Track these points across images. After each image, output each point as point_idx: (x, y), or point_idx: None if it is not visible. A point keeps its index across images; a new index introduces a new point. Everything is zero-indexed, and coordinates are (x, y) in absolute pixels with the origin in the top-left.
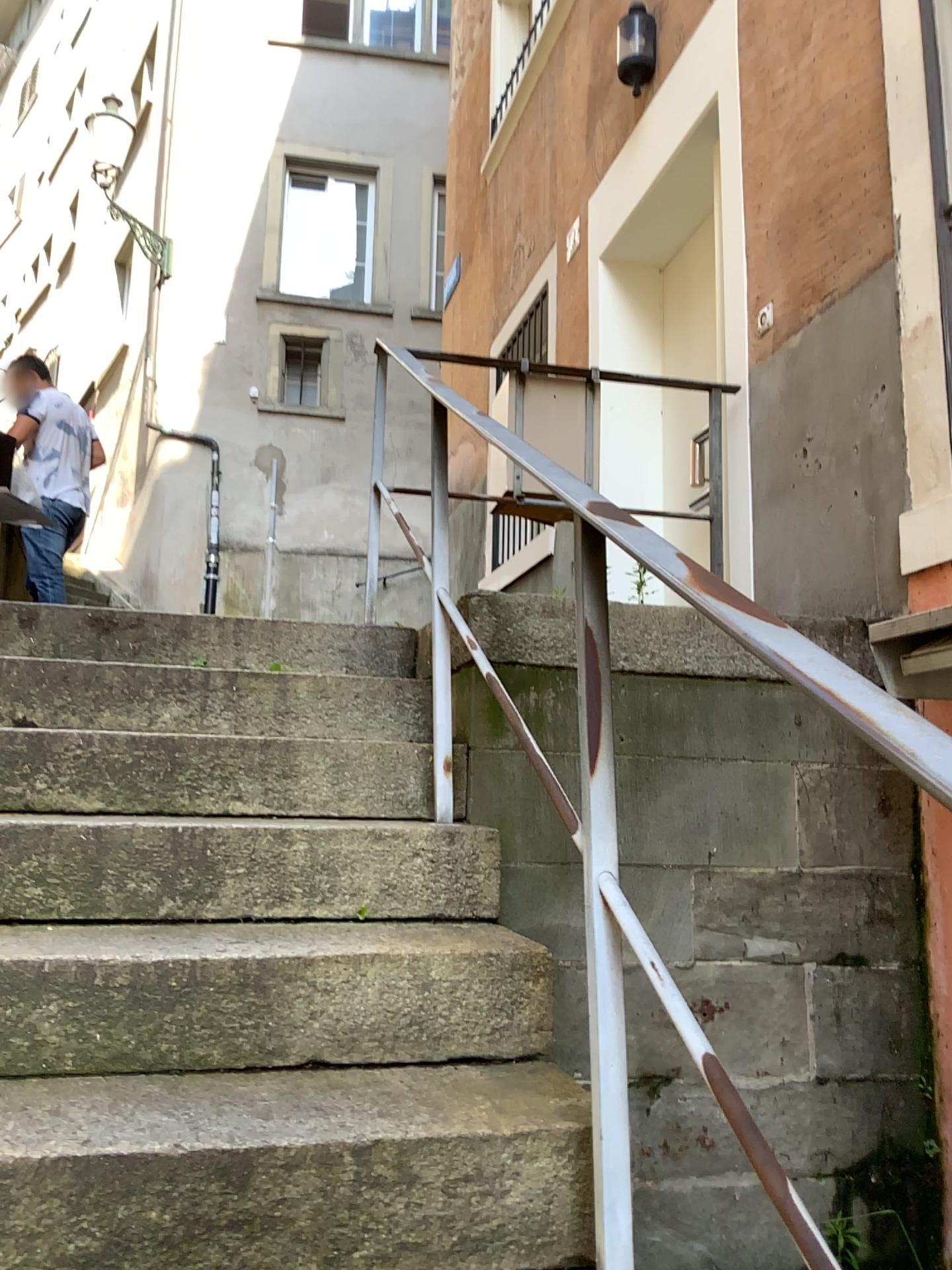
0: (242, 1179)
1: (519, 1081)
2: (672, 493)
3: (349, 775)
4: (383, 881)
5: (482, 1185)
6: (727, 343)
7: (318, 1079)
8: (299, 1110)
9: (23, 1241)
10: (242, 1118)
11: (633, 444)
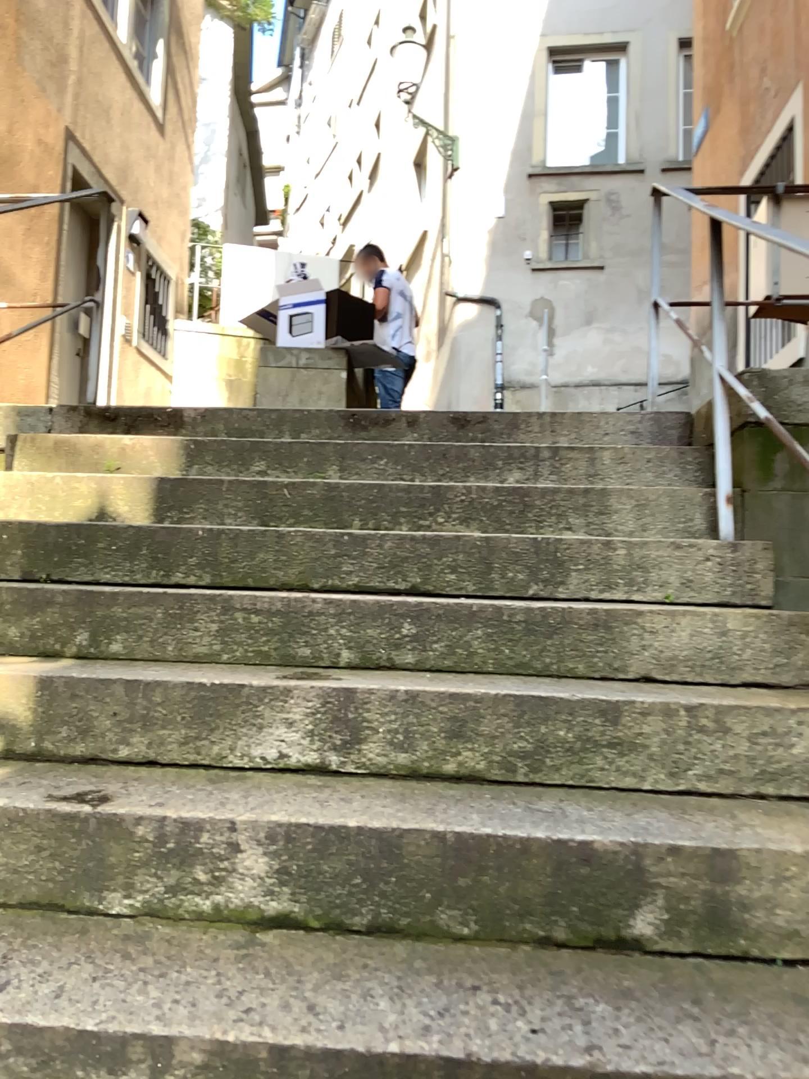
0: (615, 719)
1: (797, 690)
2: None
3: (650, 512)
4: (683, 577)
5: (774, 739)
6: None
7: (652, 683)
8: (645, 689)
9: (489, 739)
10: (610, 688)
11: None
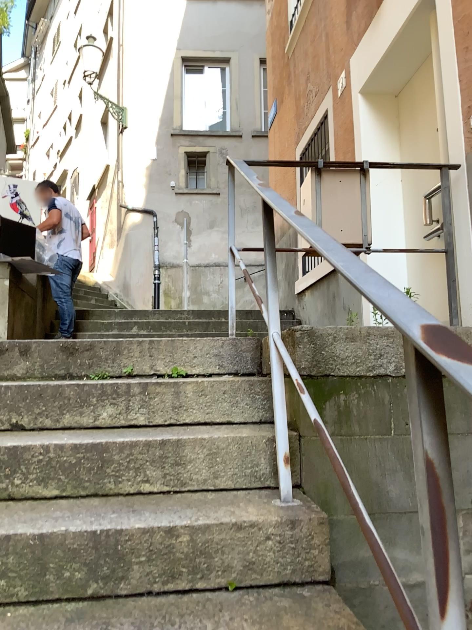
0: None
1: None
2: (409, 229)
3: (219, 460)
4: (244, 557)
5: None
6: (448, 139)
7: None
8: None
9: None
10: None
11: (383, 202)
